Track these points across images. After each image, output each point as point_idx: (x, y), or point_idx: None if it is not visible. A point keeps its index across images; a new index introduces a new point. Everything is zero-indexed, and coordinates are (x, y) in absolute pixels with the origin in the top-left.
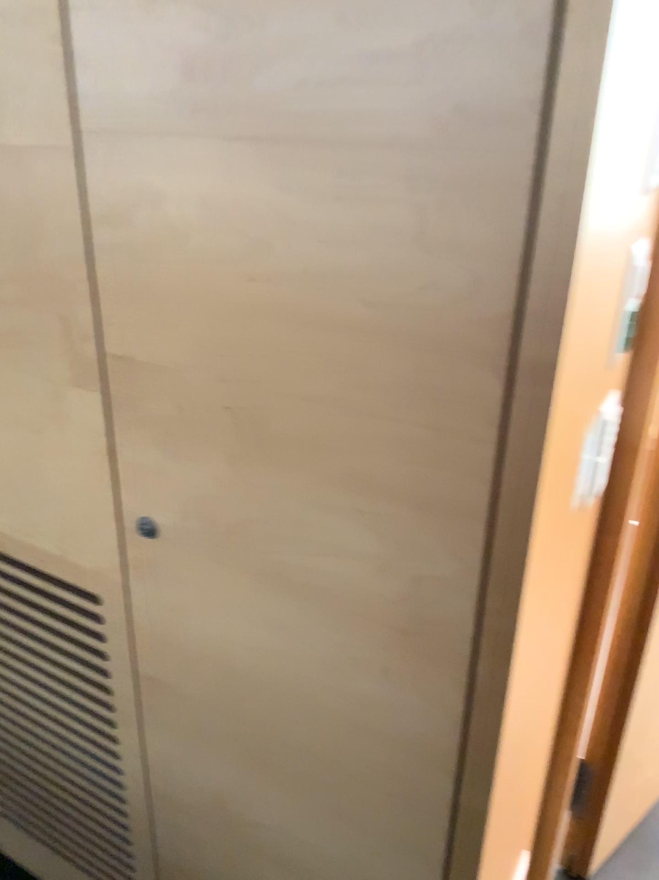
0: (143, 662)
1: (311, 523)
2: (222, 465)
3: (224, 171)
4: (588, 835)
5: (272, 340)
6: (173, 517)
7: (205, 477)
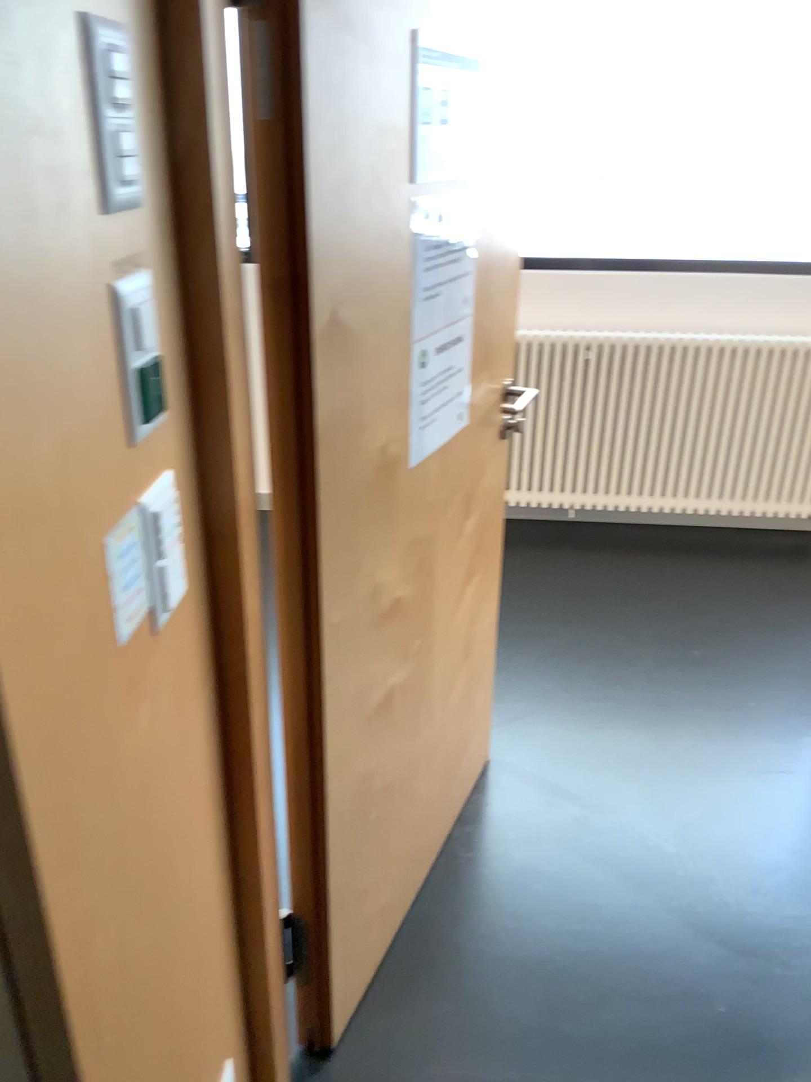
0: None
1: None
2: None
3: None
4: (319, 1002)
5: None
6: None
7: None
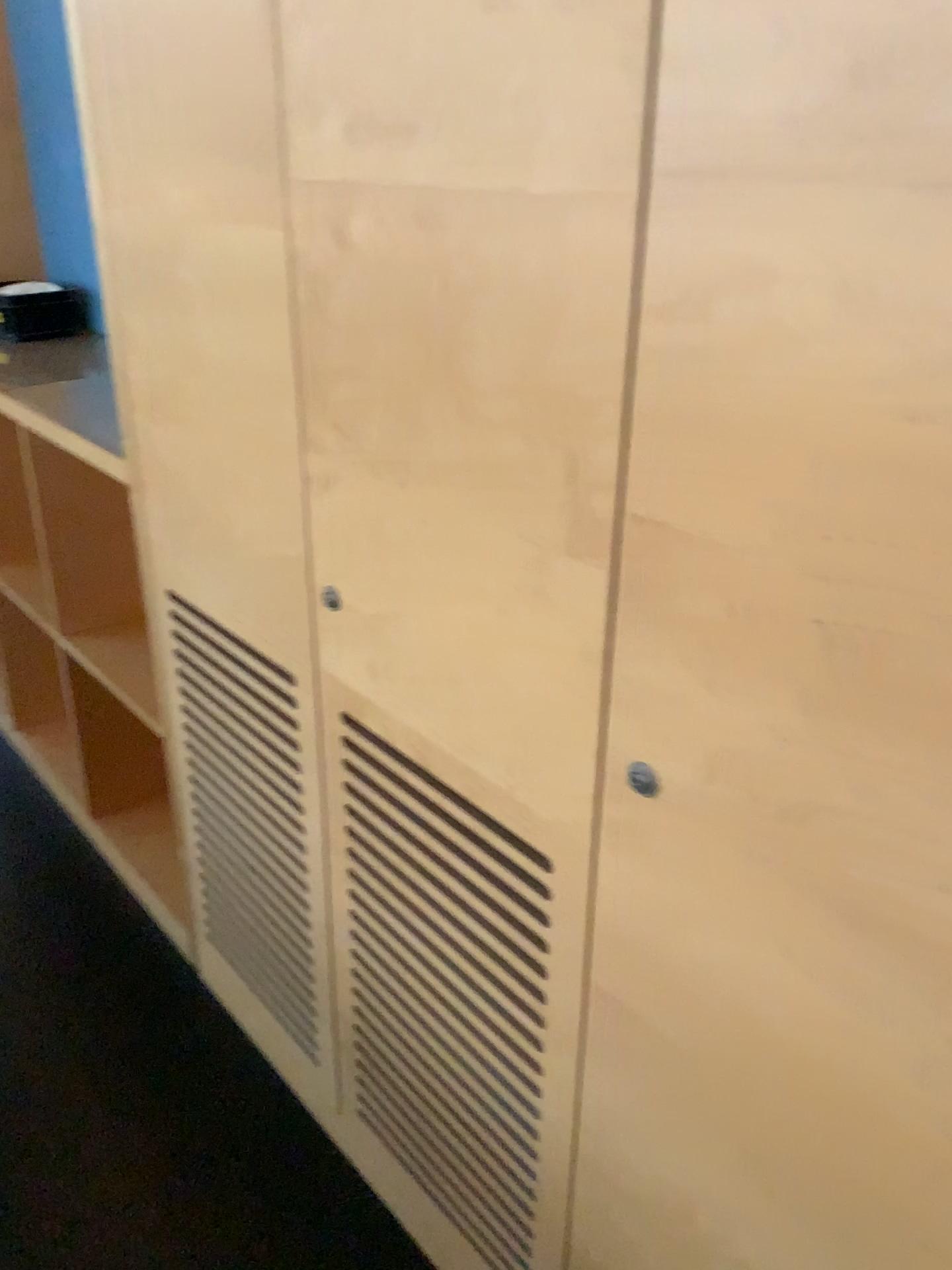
0: (600, 970)
1: (937, 833)
2: (790, 711)
3: (892, 241)
4: None
5: (925, 526)
6: (689, 772)
7: (756, 724)
